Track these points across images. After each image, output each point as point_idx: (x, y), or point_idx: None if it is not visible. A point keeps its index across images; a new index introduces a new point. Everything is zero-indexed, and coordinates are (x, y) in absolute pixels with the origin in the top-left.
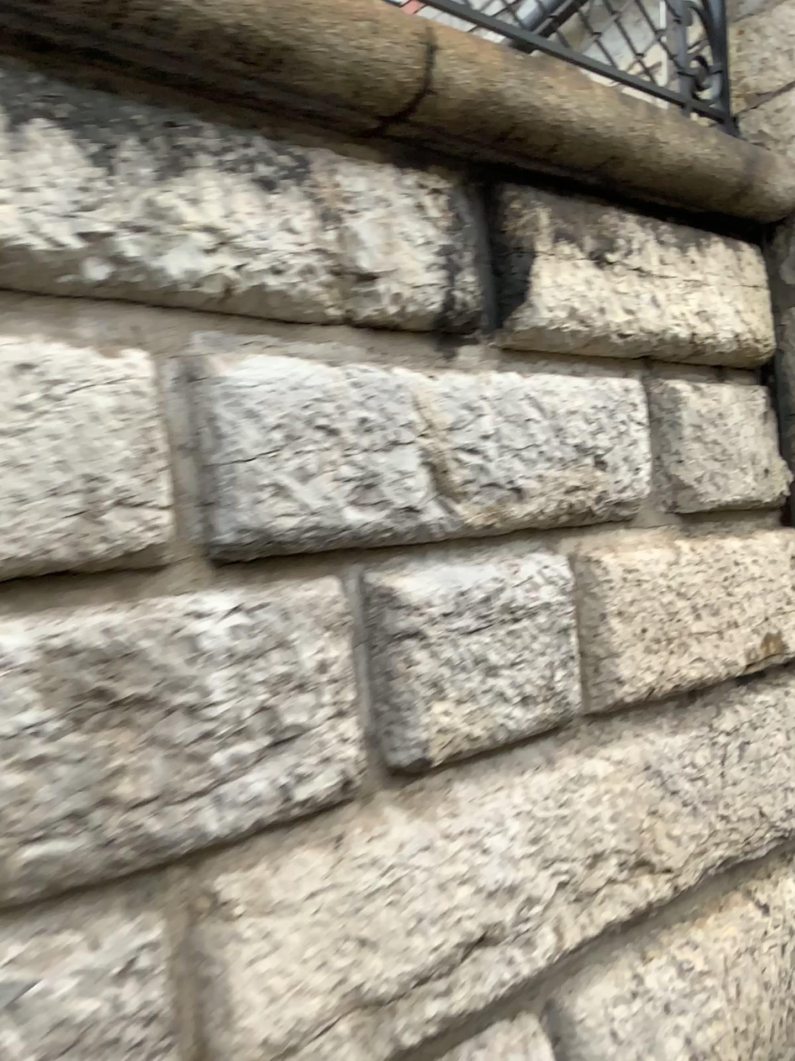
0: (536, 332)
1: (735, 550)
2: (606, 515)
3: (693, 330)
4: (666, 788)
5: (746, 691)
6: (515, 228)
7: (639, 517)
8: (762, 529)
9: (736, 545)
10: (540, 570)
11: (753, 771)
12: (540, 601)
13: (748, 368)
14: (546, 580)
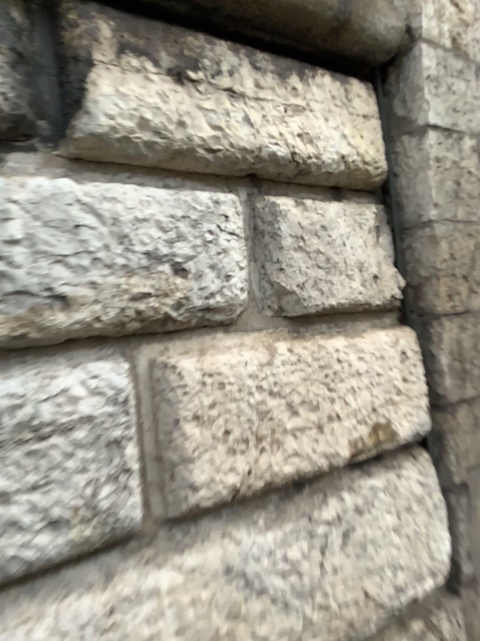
0: (100, 141)
1: (337, 350)
2: (195, 321)
3: (295, 149)
4: (253, 588)
5: (356, 478)
6: (70, 36)
7: (238, 321)
8: (373, 328)
9: (341, 344)
10: (83, 380)
11: (357, 556)
12: (75, 415)
13: (360, 186)
14: (87, 390)
